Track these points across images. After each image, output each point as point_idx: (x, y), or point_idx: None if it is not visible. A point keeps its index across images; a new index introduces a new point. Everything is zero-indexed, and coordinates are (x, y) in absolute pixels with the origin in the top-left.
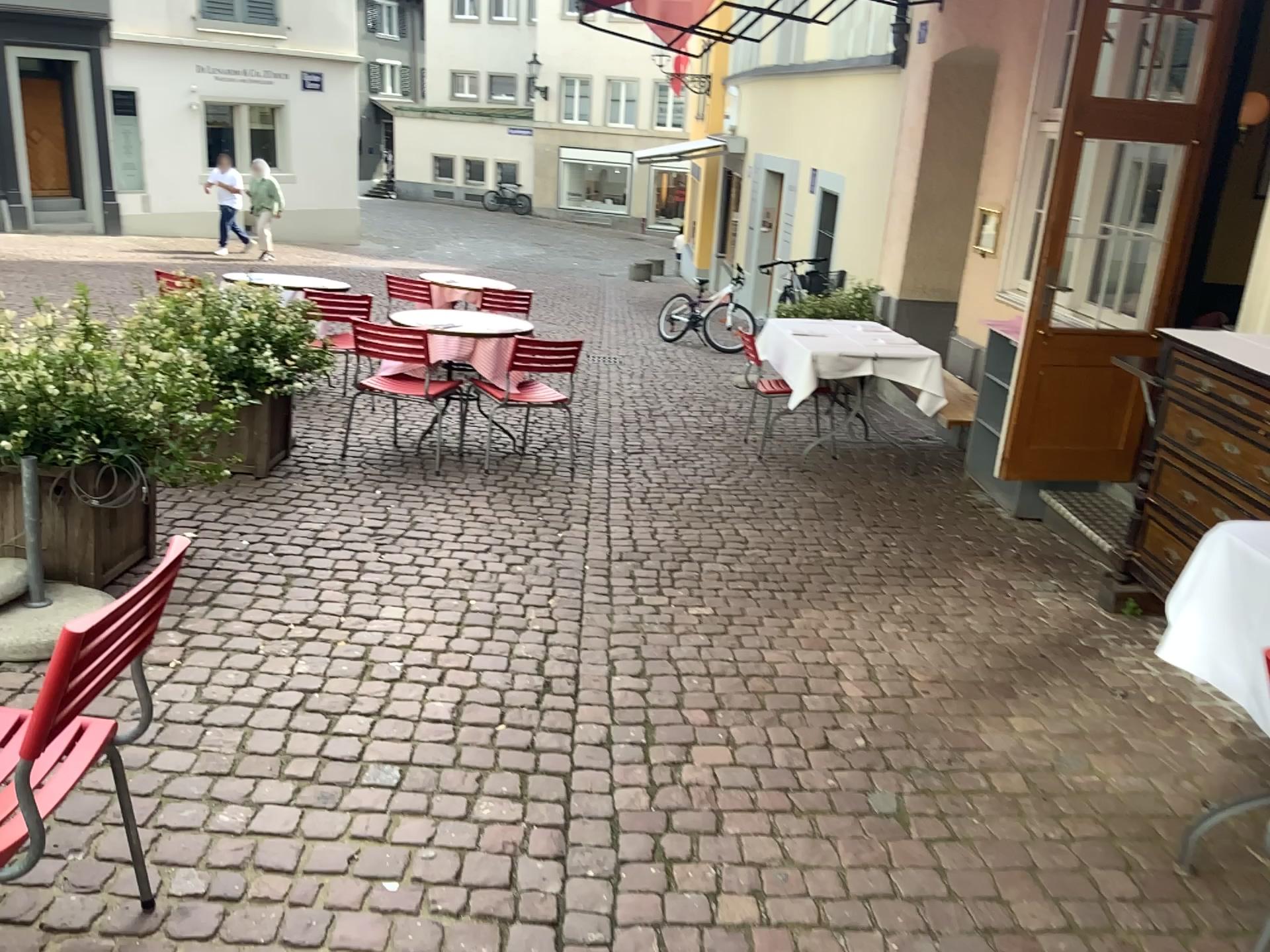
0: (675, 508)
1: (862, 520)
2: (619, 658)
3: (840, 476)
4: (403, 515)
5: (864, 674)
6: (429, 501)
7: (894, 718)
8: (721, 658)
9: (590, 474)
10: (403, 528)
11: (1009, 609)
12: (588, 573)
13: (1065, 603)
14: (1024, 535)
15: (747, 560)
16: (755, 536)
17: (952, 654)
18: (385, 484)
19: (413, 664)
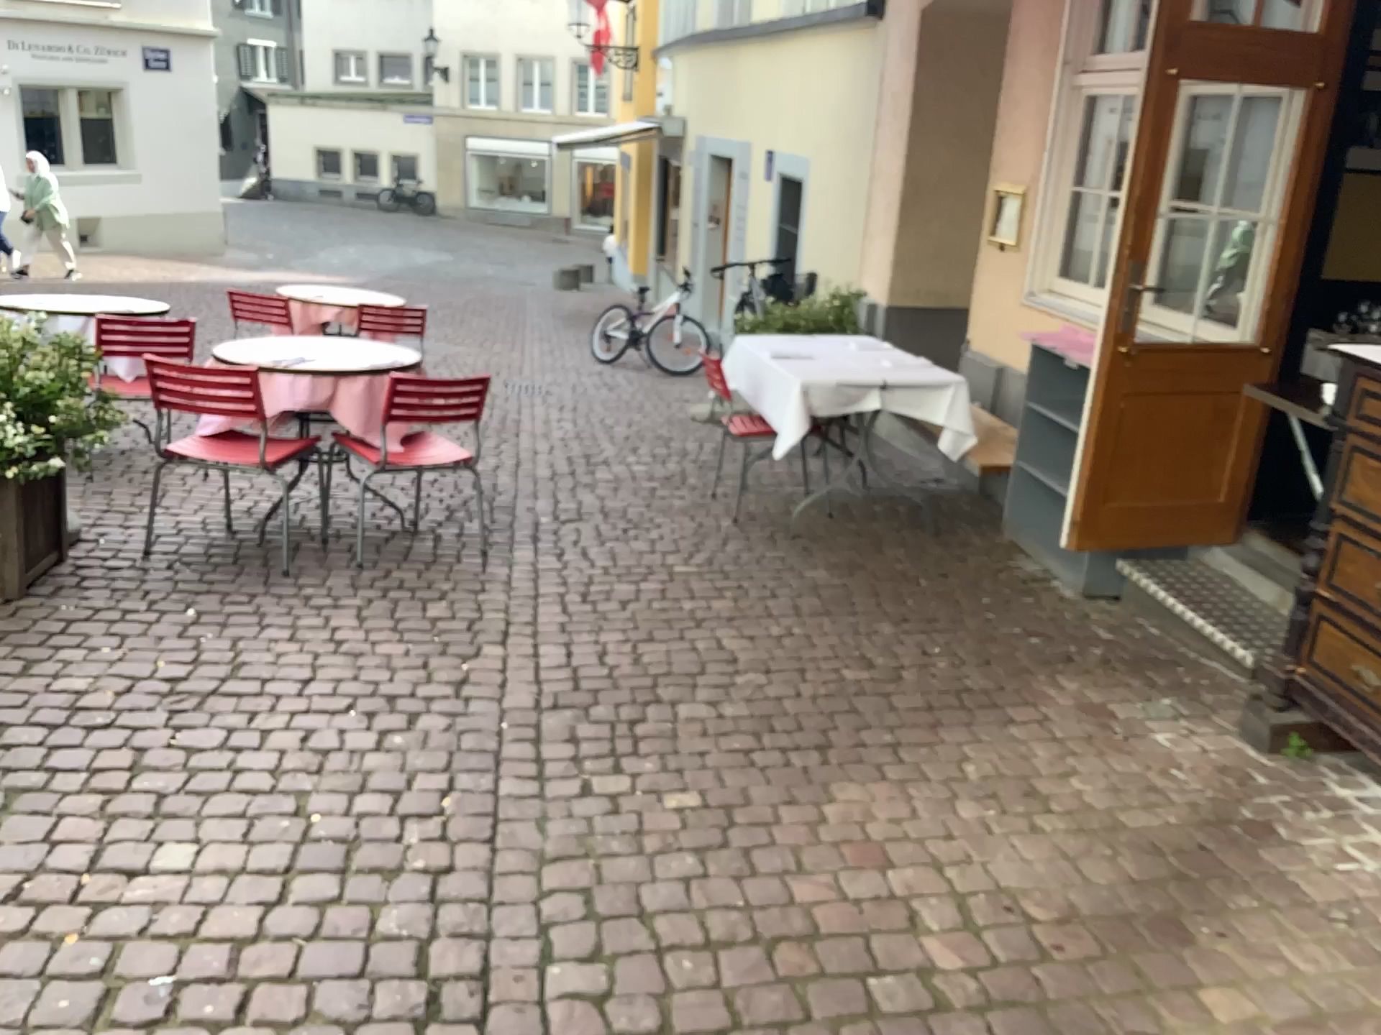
0: (628, 610)
1: (888, 615)
2: (556, 922)
3: (844, 545)
4: (222, 655)
5: (956, 924)
6: (268, 625)
7: (1027, 1023)
8: (723, 905)
9: (507, 561)
10: (220, 678)
11: (1127, 759)
12: (504, 740)
13: (1199, 742)
14: (1107, 626)
15: (740, 698)
16: (746, 653)
17: (1076, 860)
18: (205, 599)
19: (191, 981)
